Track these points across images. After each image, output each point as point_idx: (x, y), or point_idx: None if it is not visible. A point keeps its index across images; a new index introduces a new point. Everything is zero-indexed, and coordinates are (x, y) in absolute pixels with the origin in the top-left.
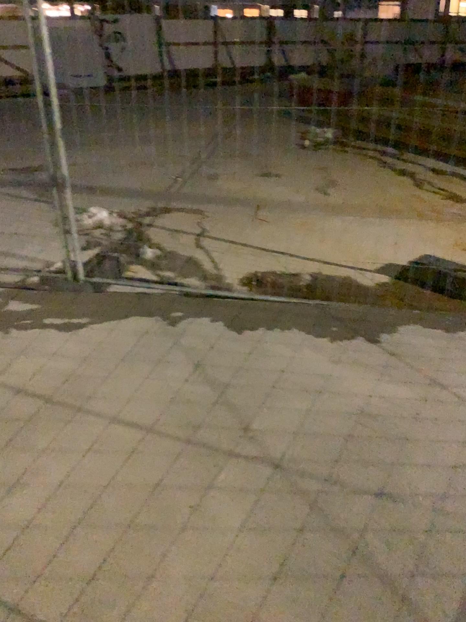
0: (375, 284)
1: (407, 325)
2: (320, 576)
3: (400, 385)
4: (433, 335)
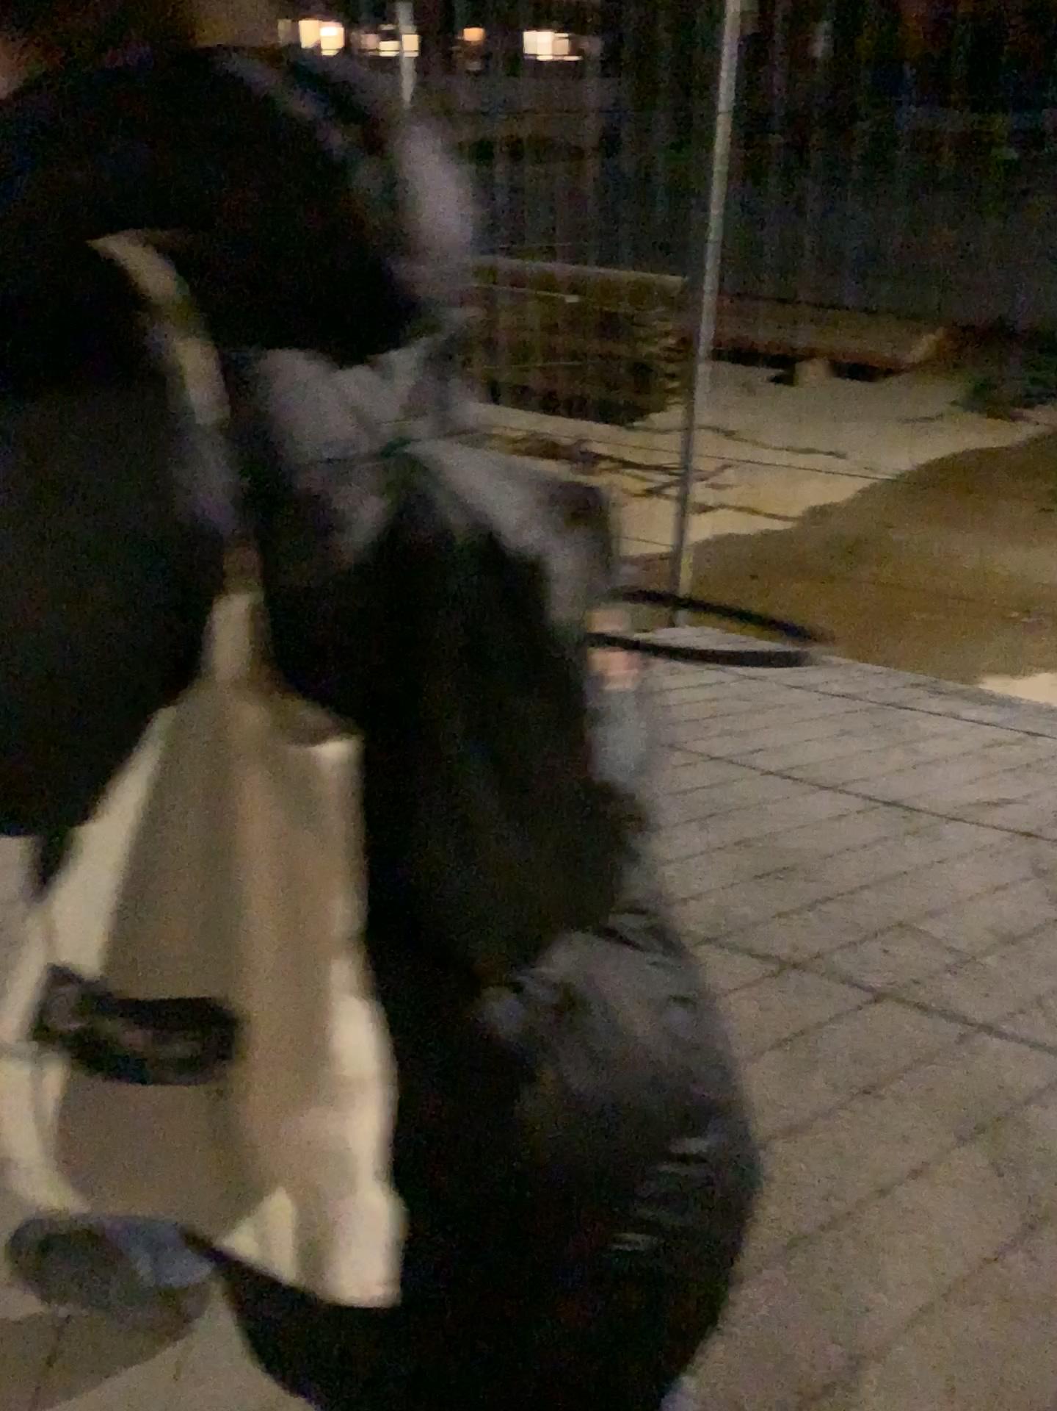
0: None
1: None
2: (134, 1356)
3: None
4: None
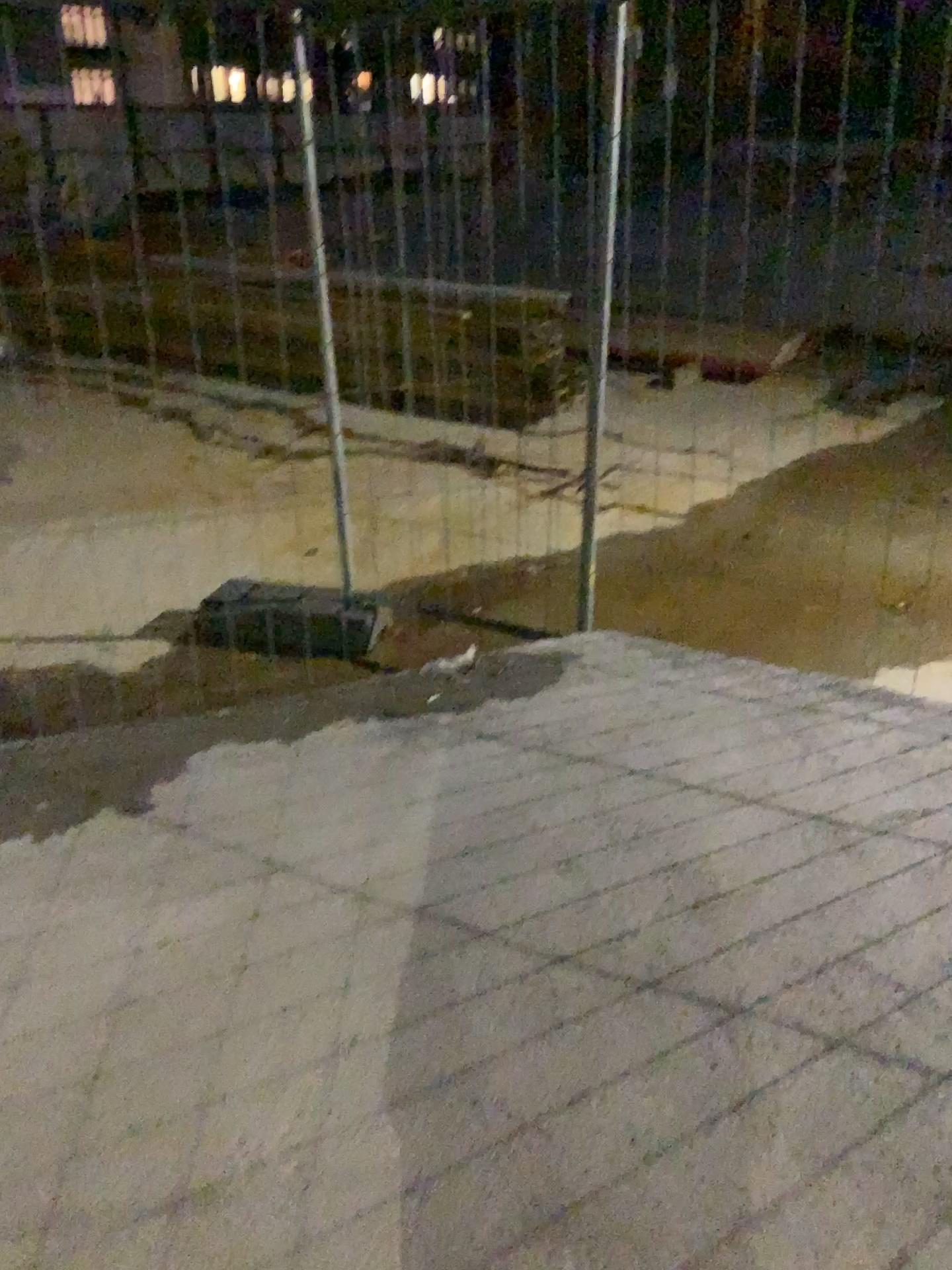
0: (144, 667)
1: (209, 750)
2: None
3: (205, 902)
4: (266, 758)
